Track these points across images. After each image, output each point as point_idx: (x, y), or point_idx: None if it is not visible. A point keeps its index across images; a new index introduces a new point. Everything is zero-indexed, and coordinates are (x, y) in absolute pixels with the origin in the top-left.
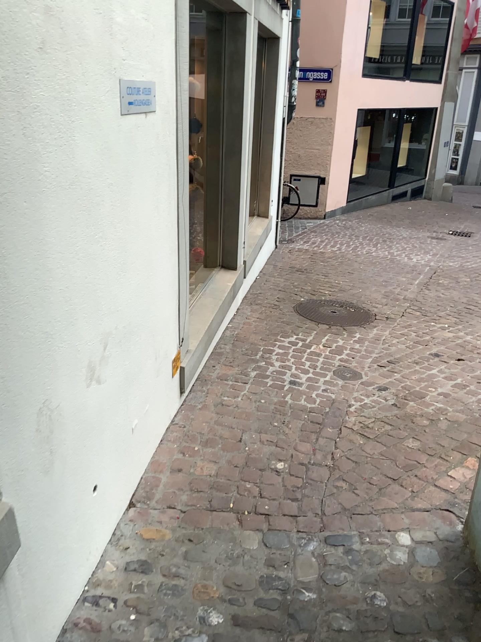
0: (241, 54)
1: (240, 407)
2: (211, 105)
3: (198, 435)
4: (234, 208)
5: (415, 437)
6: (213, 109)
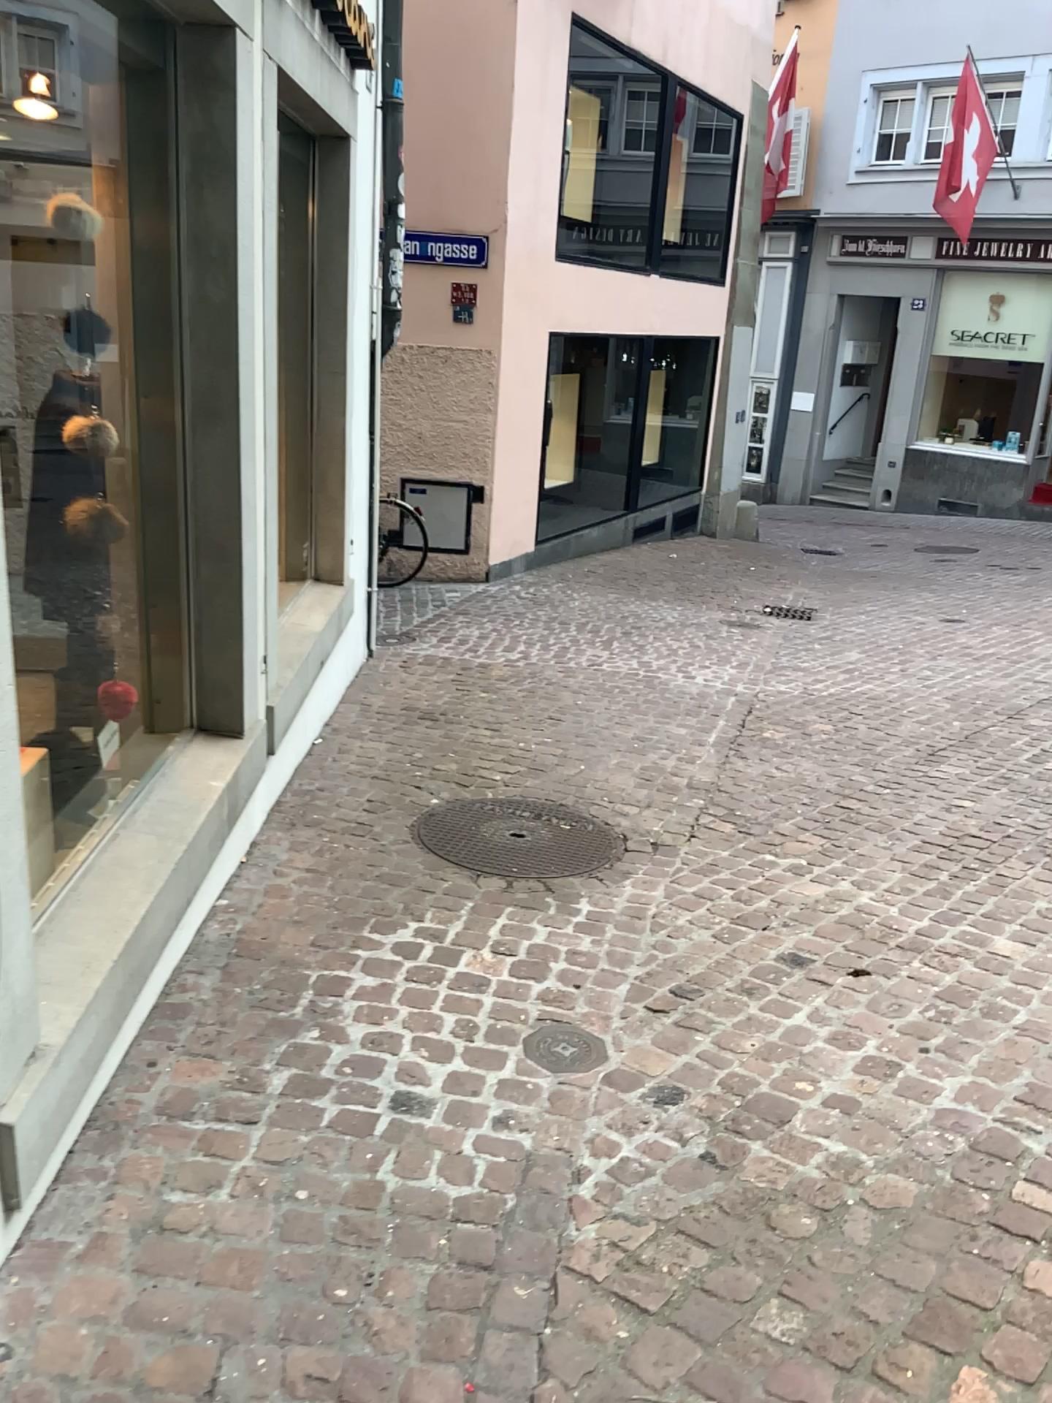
0: (227, 141)
1: (222, 1234)
2: (146, 280)
3: (50, 1397)
4: (224, 566)
5: (786, 1296)
6: (154, 292)
